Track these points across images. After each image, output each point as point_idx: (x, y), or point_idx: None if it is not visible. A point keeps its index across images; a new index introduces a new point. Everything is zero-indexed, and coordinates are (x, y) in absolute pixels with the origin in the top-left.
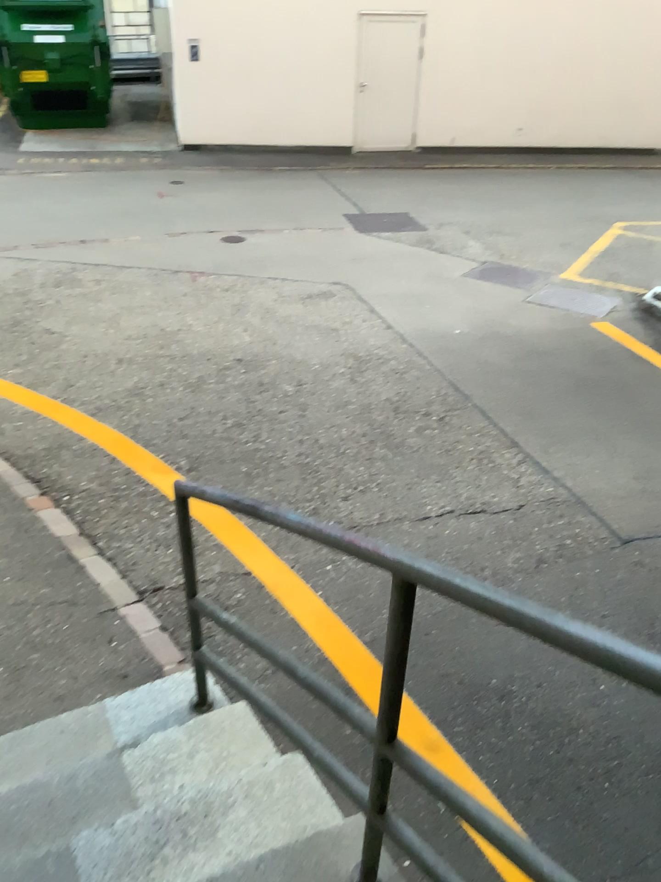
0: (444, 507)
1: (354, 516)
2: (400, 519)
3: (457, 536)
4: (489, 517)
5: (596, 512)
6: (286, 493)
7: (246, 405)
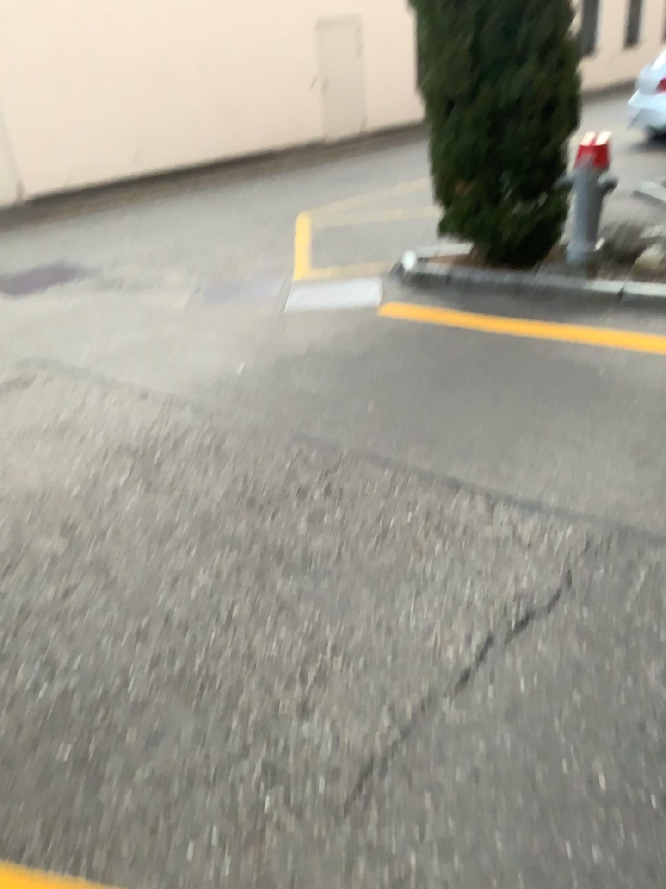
0: (476, 640)
1: (351, 743)
2: (431, 704)
3: (546, 687)
4: (553, 624)
5: (664, 538)
6: (193, 761)
7: (7, 610)
